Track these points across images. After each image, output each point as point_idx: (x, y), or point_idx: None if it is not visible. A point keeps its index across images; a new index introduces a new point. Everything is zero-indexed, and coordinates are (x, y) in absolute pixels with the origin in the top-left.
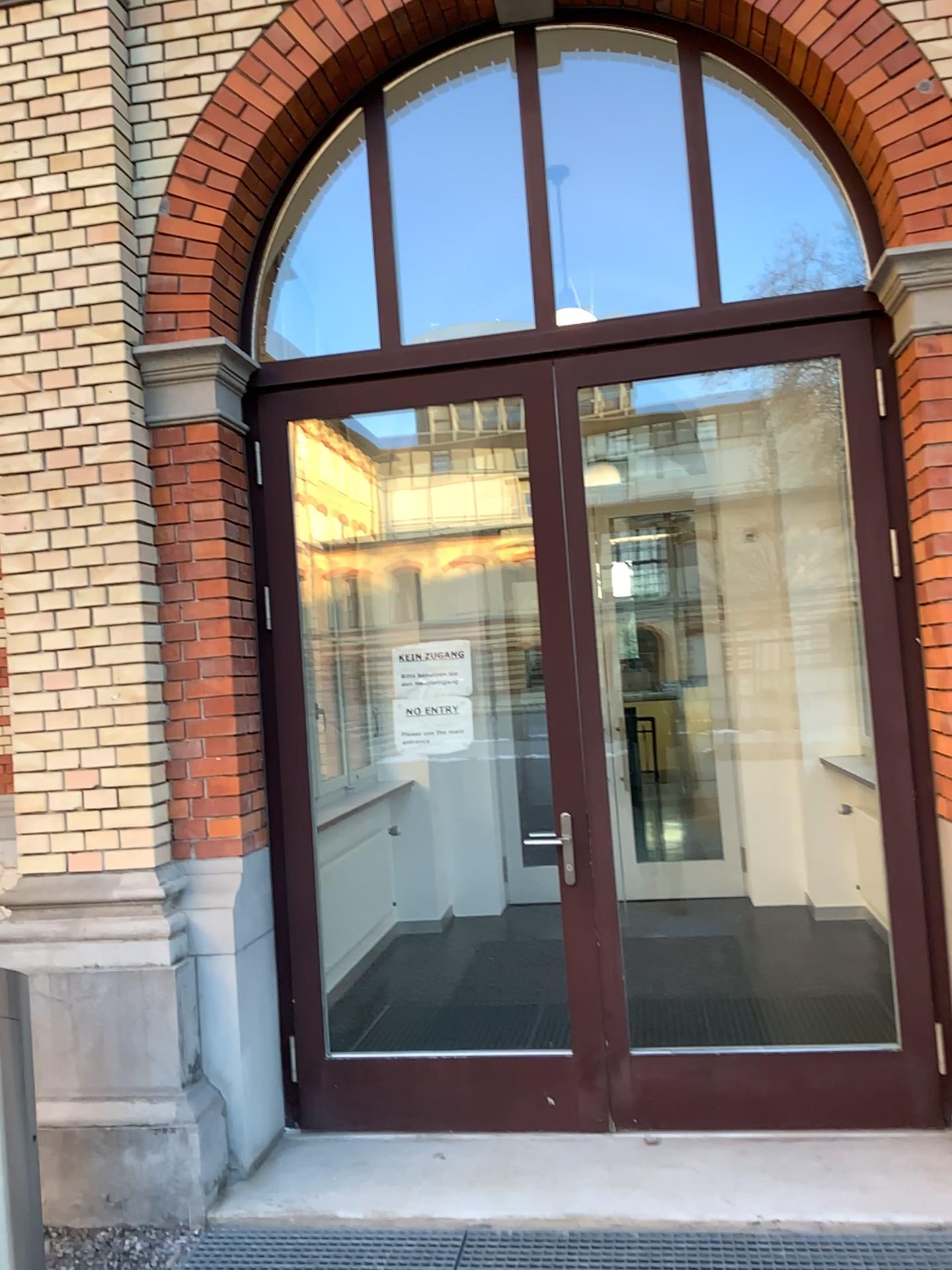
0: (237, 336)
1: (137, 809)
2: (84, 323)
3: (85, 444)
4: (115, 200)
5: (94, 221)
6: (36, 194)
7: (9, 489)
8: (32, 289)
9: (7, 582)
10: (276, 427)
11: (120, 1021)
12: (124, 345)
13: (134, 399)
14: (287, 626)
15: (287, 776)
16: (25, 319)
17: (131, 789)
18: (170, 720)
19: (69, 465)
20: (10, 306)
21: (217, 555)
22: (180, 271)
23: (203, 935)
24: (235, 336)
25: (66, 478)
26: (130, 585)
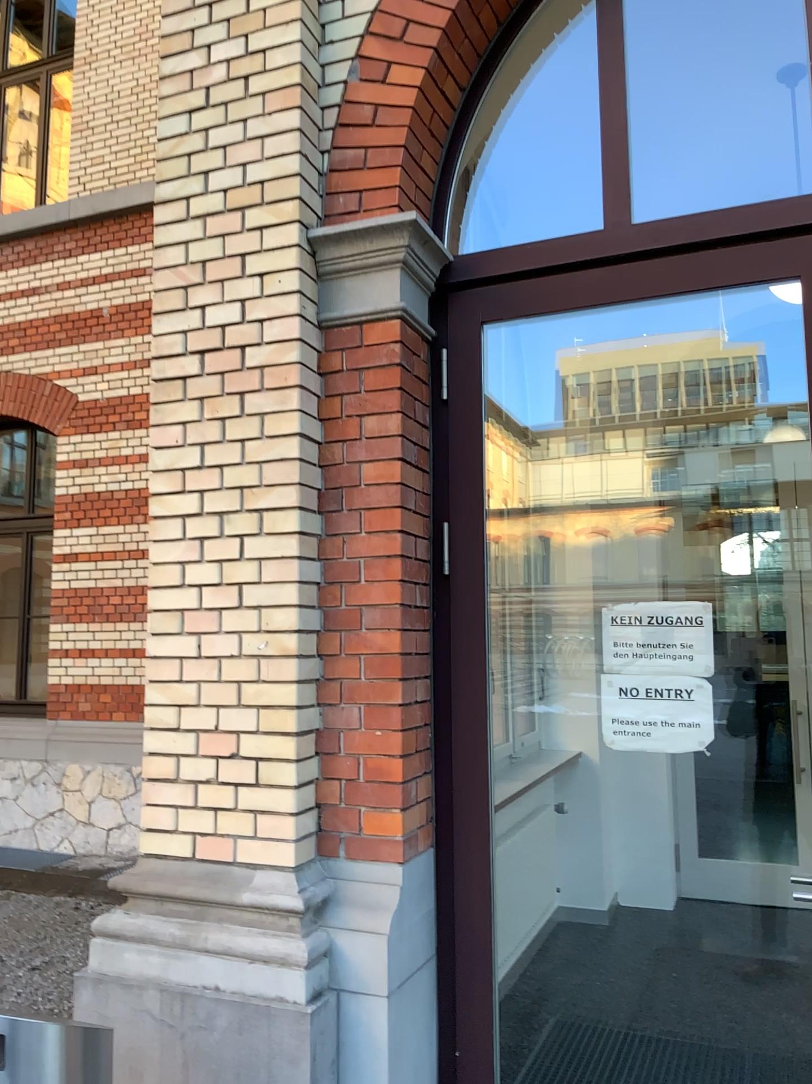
0: (429, 219)
1: (279, 789)
2: (255, 205)
3: (247, 343)
4: (298, 63)
5: (274, 89)
6: (213, 66)
7: (162, 396)
8: (202, 170)
9: (152, 503)
10: (469, 331)
11: (239, 1066)
12: (298, 227)
13: (305, 289)
14: (470, 572)
15: (462, 759)
16: (192, 204)
17: (272, 763)
18: (324, 680)
19: (228, 367)
20: (177, 191)
21: (391, 479)
22: (366, 143)
23: (349, 962)
24: (427, 219)
25: (223, 383)
26: (287, 511)
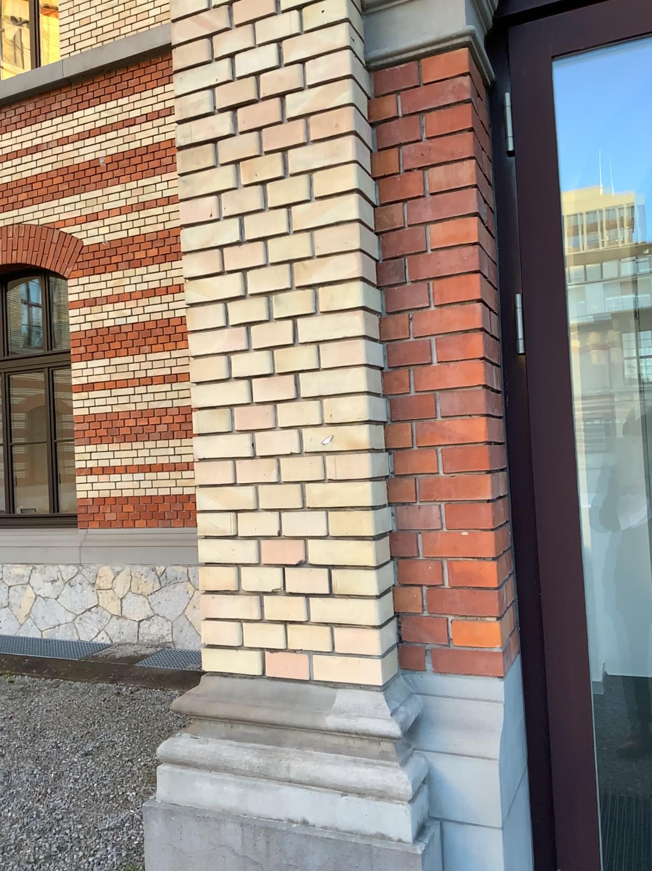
0: None
1: (356, 599)
2: None
3: (286, 95)
4: None
5: None
6: None
7: (190, 168)
8: None
9: (187, 289)
10: (533, 74)
11: None
12: None
13: (352, 21)
14: (546, 349)
15: (546, 556)
16: None
17: (347, 570)
18: (401, 476)
19: (265, 126)
20: None
21: (462, 242)
22: None
23: (449, 788)
24: None
25: (261, 144)
26: (347, 283)
